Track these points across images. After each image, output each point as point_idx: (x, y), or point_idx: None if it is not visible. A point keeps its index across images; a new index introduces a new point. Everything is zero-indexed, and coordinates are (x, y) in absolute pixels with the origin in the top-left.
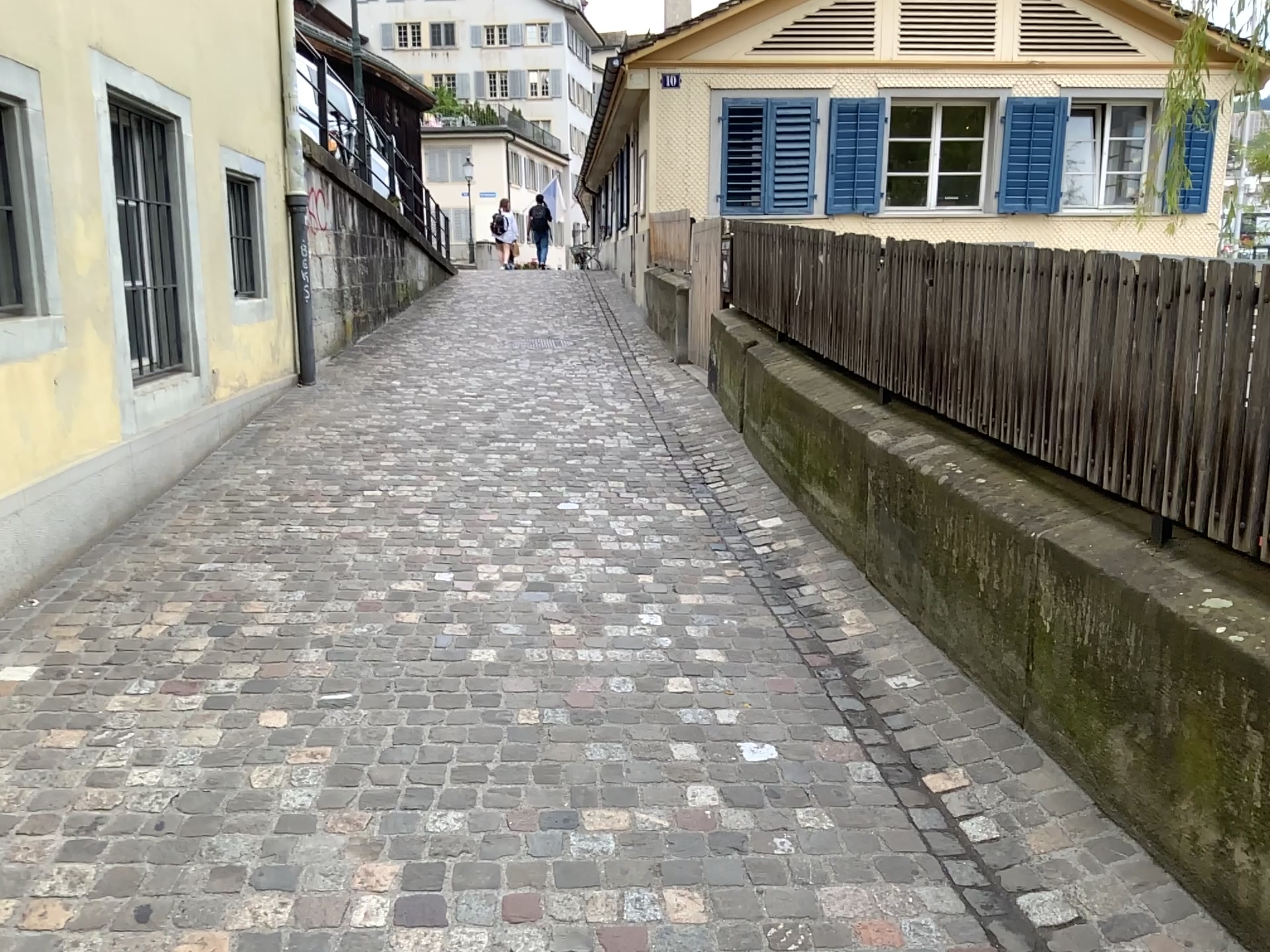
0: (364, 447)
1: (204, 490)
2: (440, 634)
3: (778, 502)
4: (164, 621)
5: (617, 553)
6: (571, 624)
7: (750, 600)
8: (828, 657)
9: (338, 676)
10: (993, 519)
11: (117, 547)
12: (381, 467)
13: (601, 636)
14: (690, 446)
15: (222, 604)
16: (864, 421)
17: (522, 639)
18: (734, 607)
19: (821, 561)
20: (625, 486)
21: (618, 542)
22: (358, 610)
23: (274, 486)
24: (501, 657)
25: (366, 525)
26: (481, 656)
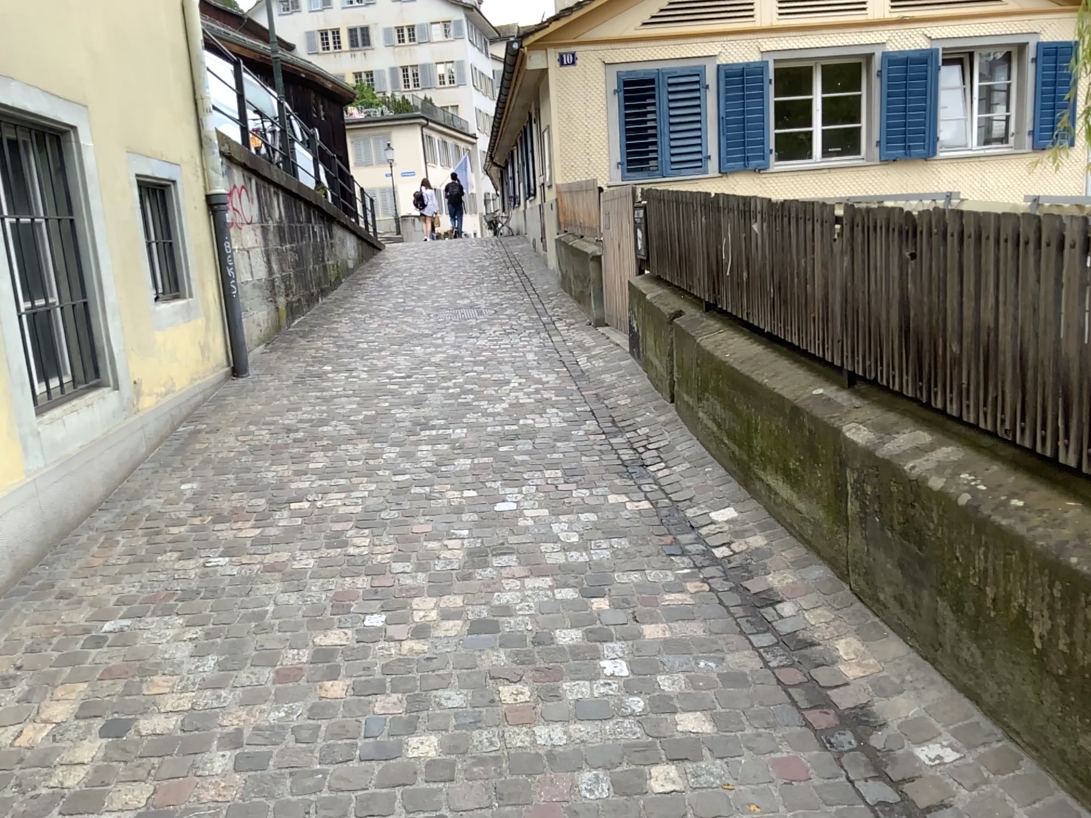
0: (293, 446)
1: (125, 514)
2: (372, 711)
3: (726, 486)
4: (50, 716)
5: (564, 568)
6: (523, 681)
7: (723, 629)
8: (833, 714)
9: (248, 796)
10: (1052, 561)
11: (17, 603)
12: (310, 471)
13: (560, 700)
14: (623, 422)
15: (123, 681)
16: (832, 411)
17: (469, 714)
18: (707, 641)
19: (790, 565)
20: (562, 478)
21: (564, 553)
22: (277, 681)
23: (197, 504)
24: (445, 745)
25: (291, 551)
26: (421, 746)
